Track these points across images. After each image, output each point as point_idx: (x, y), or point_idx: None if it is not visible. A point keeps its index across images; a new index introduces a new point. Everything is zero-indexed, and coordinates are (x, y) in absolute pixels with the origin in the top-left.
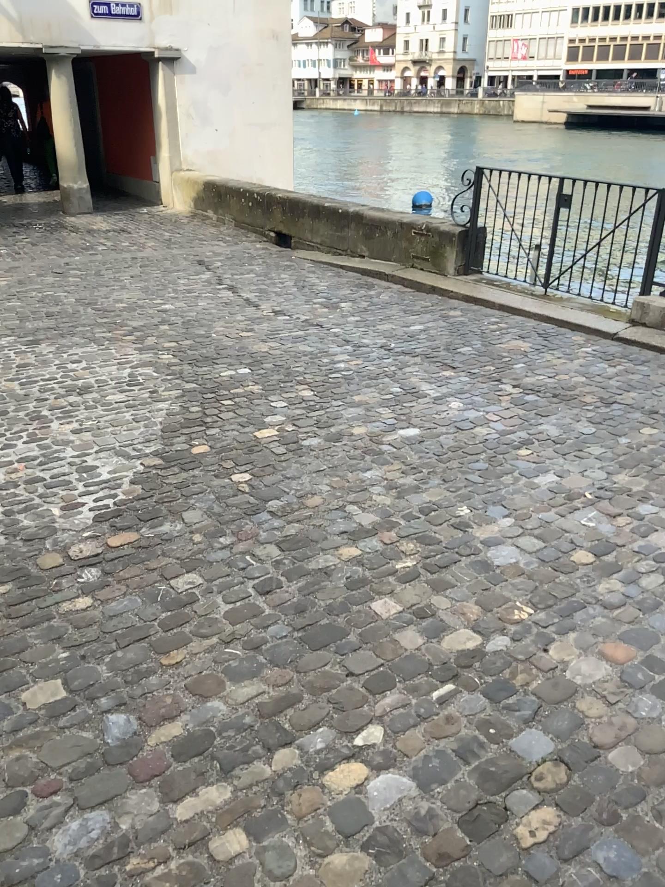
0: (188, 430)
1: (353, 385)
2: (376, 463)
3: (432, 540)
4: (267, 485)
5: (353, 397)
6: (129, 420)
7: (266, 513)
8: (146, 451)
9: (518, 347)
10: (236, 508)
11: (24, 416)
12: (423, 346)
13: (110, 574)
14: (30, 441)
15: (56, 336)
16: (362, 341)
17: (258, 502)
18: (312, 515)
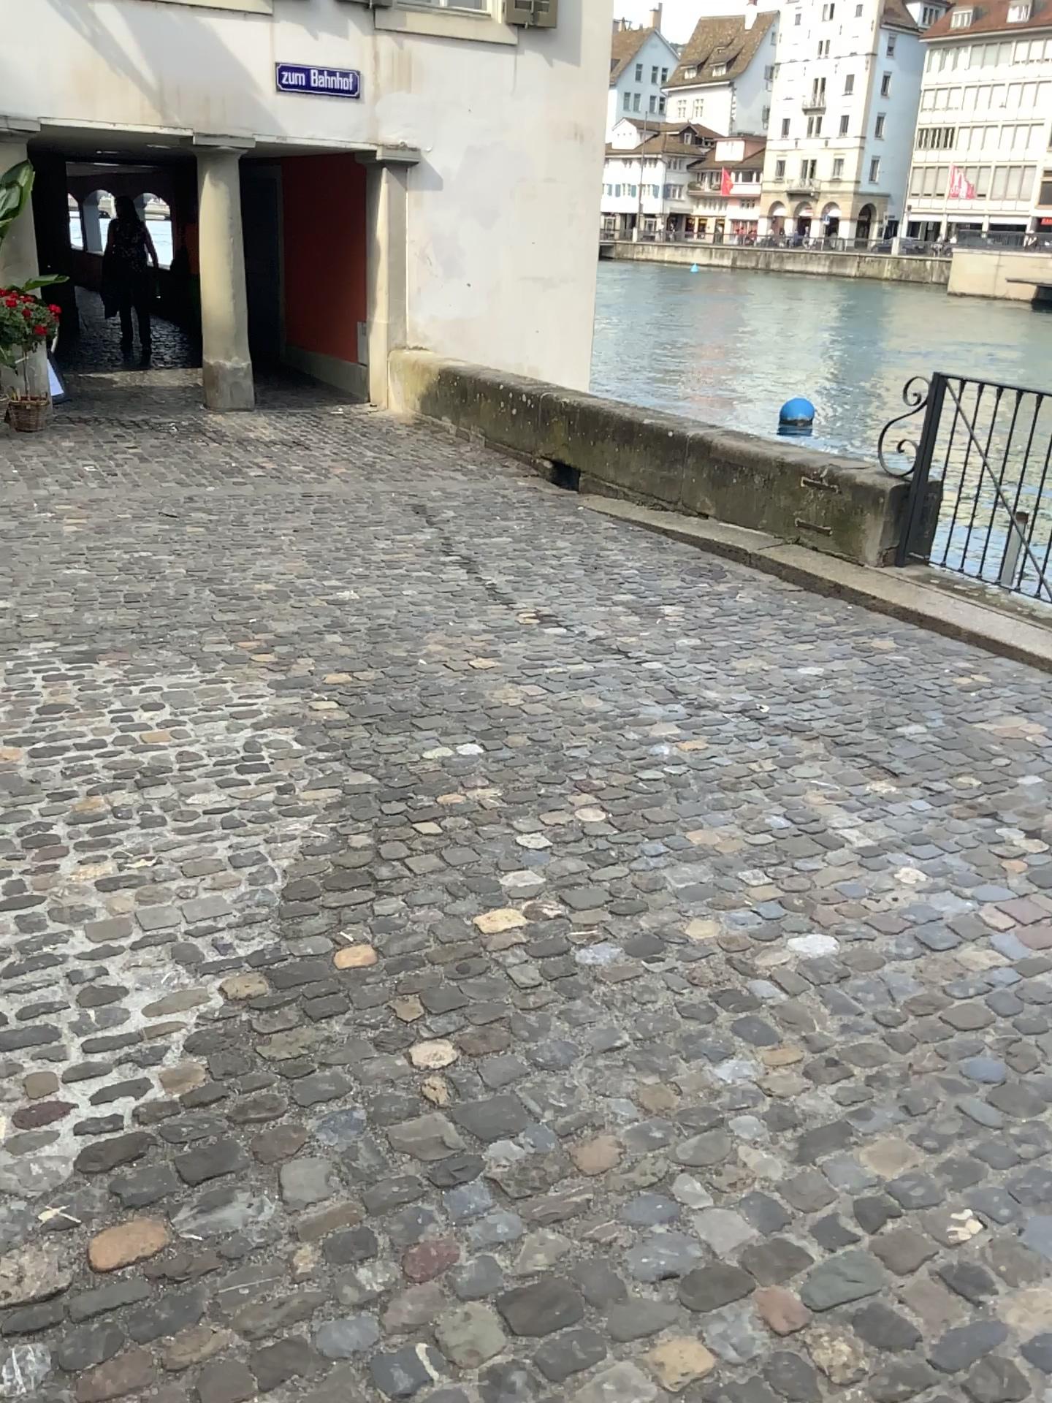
0: (339, 903)
1: (691, 808)
2: (741, 1037)
3: (892, 1326)
4: (491, 1089)
5: (690, 838)
6: (221, 865)
7: (481, 1186)
8: (239, 957)
9: (1021, 735)
10: (412, 1159)
11: (11, 837)
12: (828, 719)
13: (66, 1373)
14: (4, 905)
15: (129, 649)
16: (707, 700)
17: (466, 1146)
18: (590, 1200)
